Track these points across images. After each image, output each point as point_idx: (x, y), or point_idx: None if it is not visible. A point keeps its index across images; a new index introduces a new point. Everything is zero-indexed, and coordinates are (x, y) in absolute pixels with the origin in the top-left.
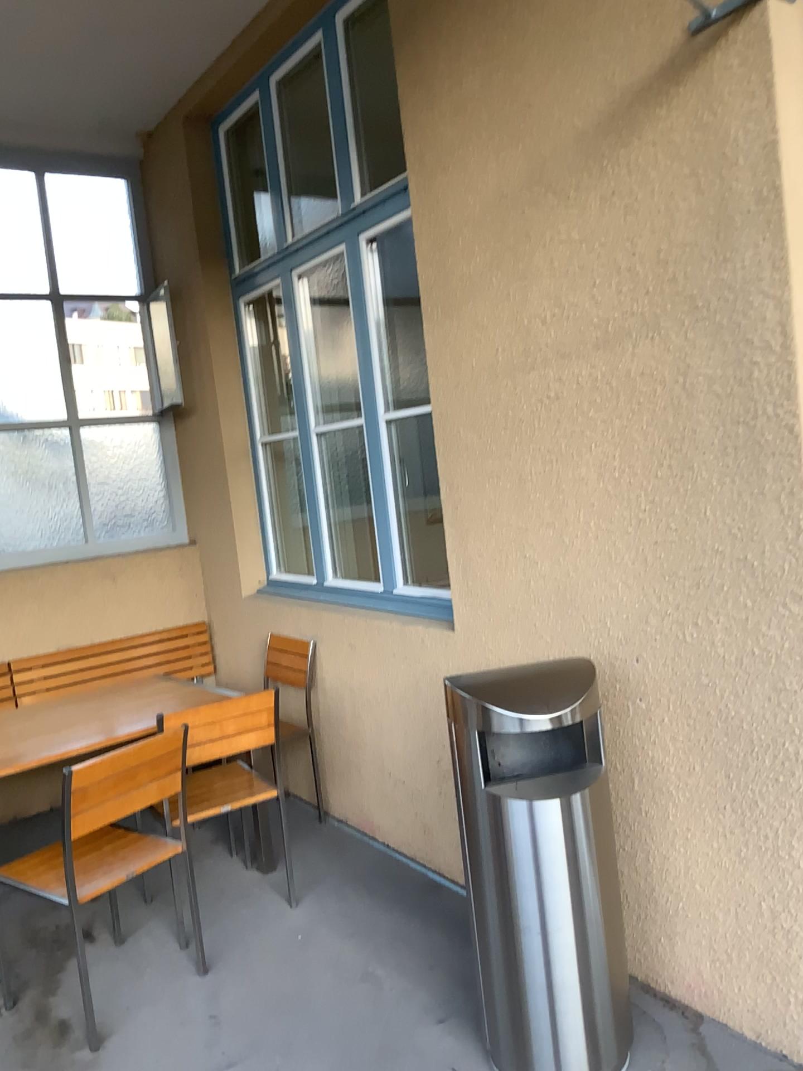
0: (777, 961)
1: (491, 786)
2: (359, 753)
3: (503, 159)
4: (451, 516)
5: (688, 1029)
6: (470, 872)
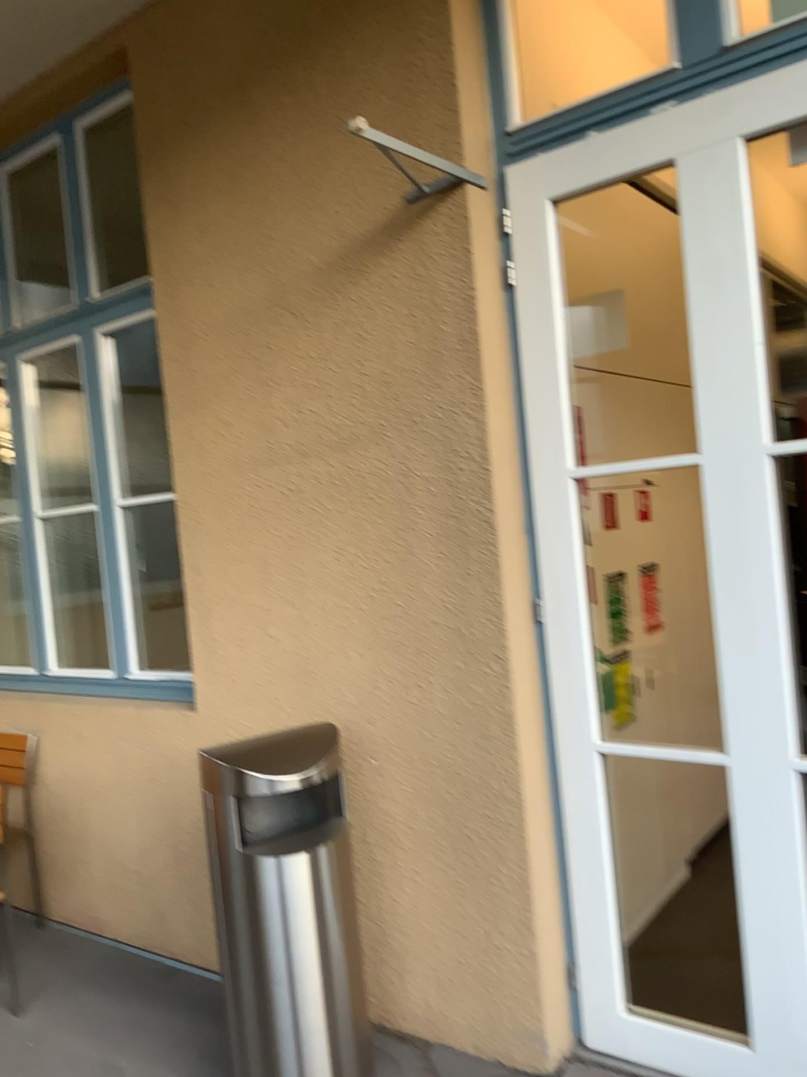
0: (491, 980)
1: (244, 848)
2: (83, 849)
3: (247, 279)
4: (191, 599)
5: (419, 1060)
6: (222, 935)
